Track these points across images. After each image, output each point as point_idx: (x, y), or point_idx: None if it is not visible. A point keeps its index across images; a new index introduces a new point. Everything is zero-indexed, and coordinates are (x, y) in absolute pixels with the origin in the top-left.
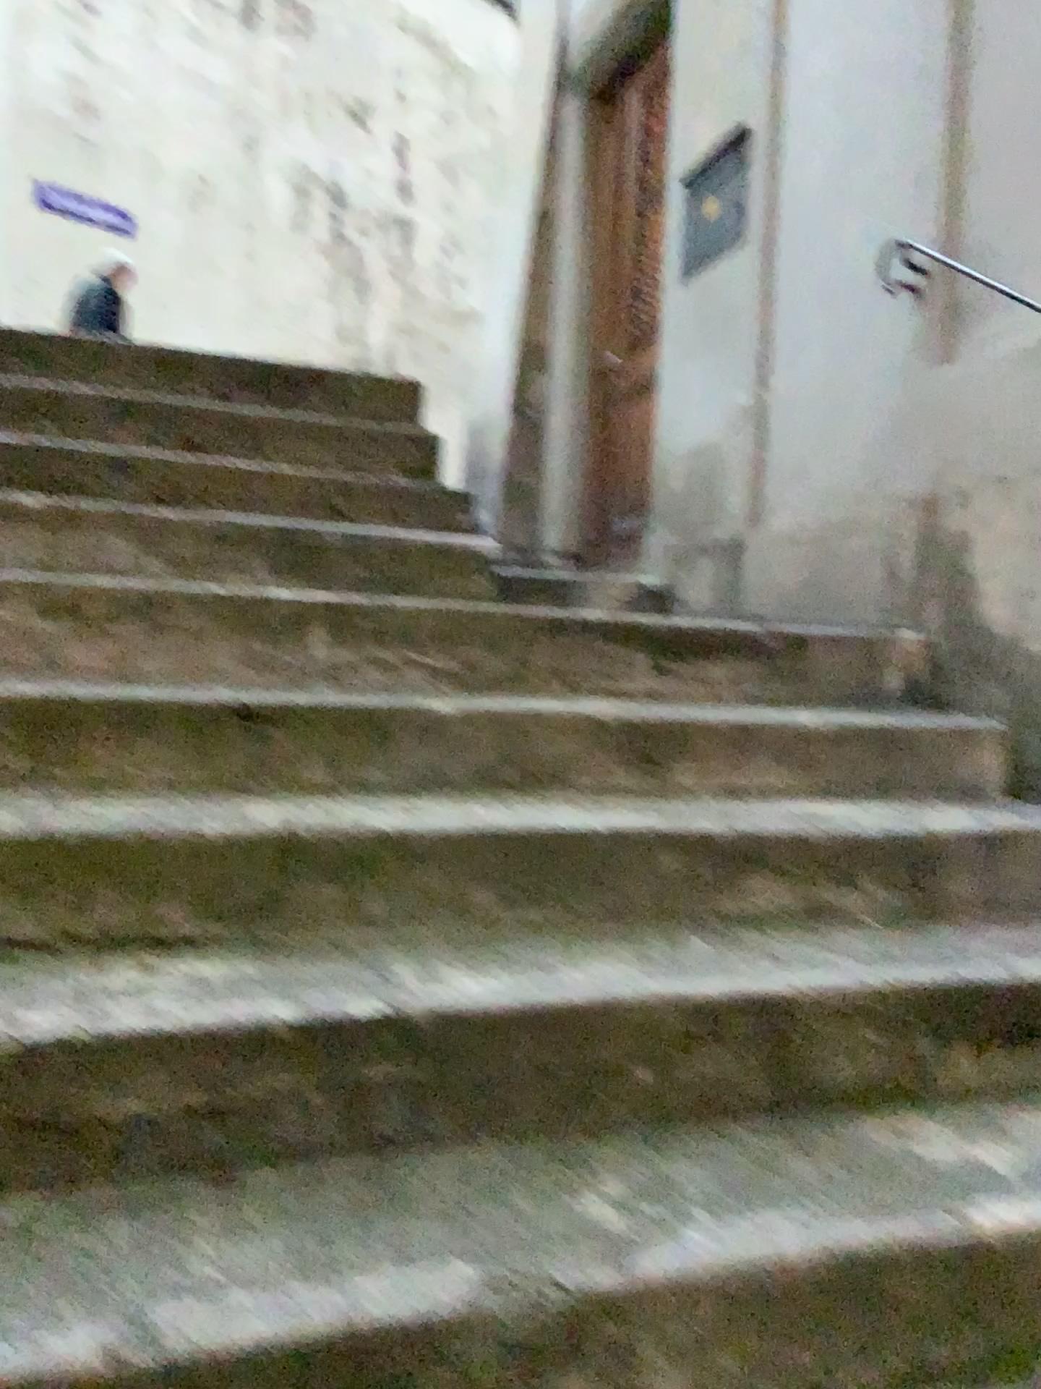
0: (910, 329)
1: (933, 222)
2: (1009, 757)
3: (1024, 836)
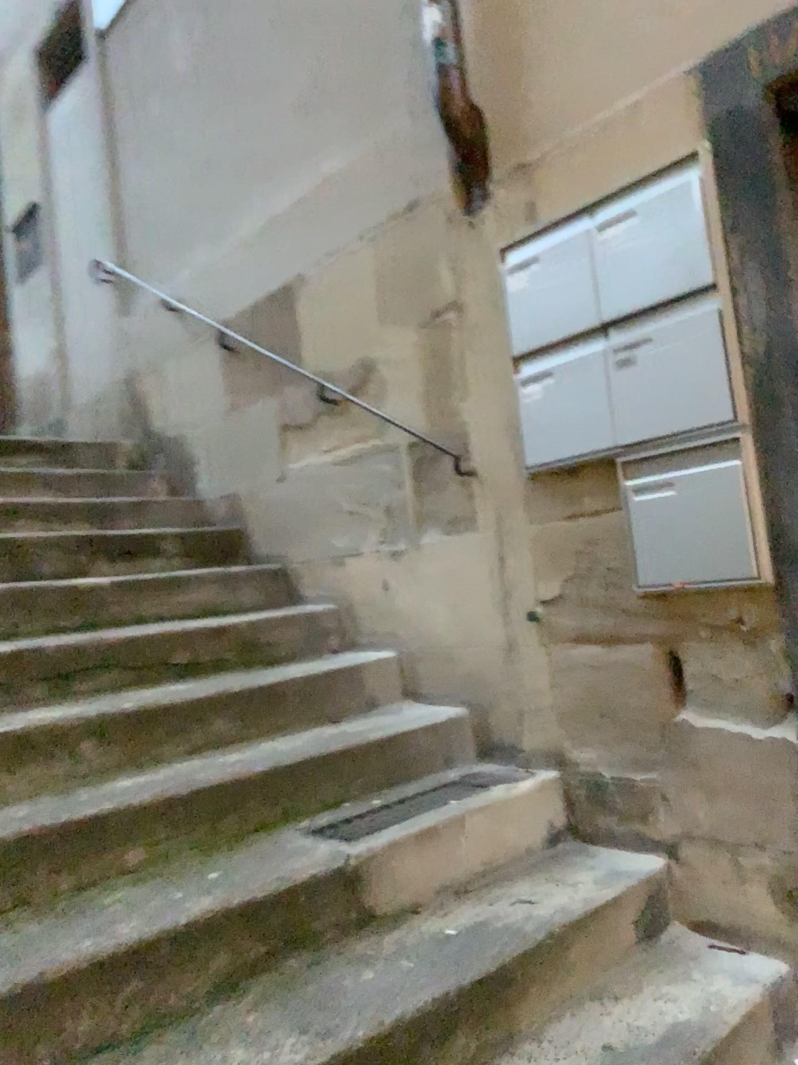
0: (113, 300)
1: (118, 250)
2: (165, 483)
3: (156, 504)
